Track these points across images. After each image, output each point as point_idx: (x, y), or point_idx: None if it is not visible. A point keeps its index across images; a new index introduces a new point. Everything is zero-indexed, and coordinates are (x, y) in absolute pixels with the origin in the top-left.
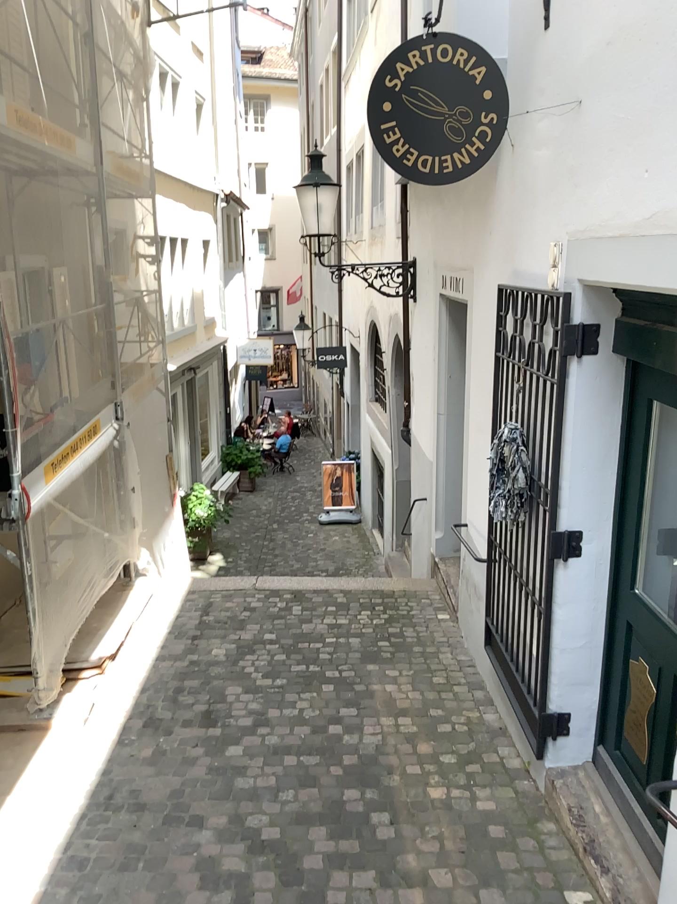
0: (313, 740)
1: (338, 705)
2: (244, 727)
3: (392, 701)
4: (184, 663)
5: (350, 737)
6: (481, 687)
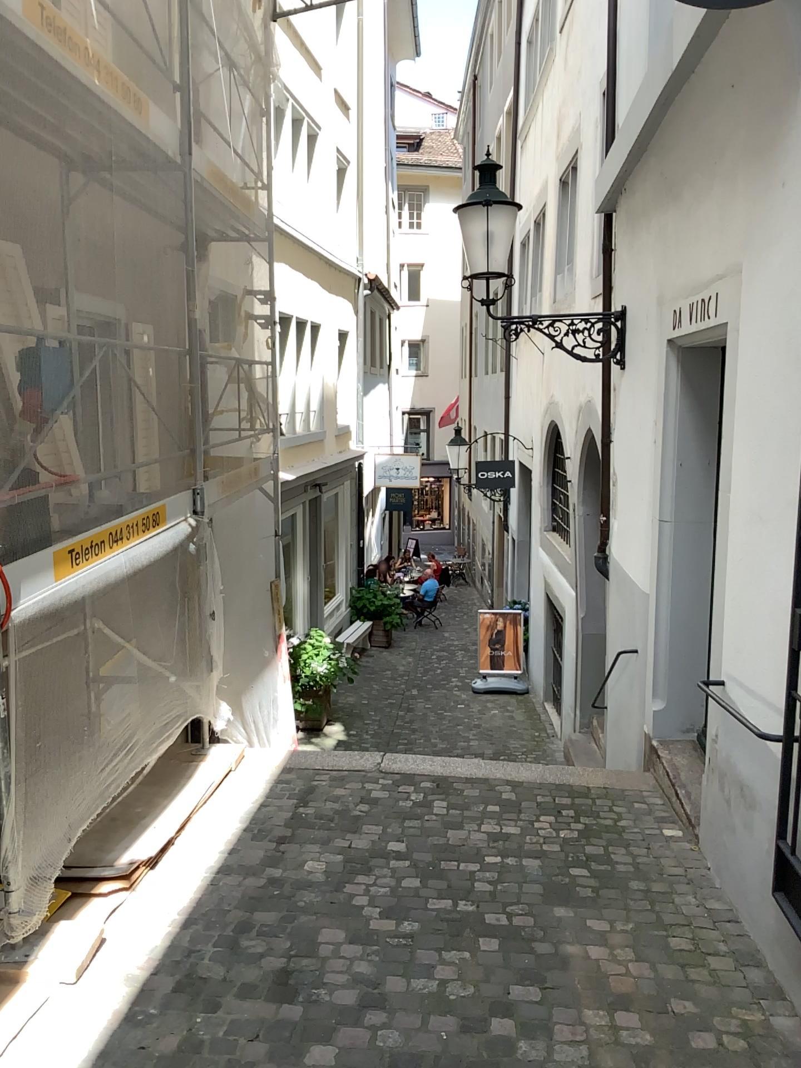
0: (463, 1048)
1: (507, 979)
2: (342, 1010)
3: (600, 977)
4: (259, 881)
5: (530, 1048)
6: (758, 964)
